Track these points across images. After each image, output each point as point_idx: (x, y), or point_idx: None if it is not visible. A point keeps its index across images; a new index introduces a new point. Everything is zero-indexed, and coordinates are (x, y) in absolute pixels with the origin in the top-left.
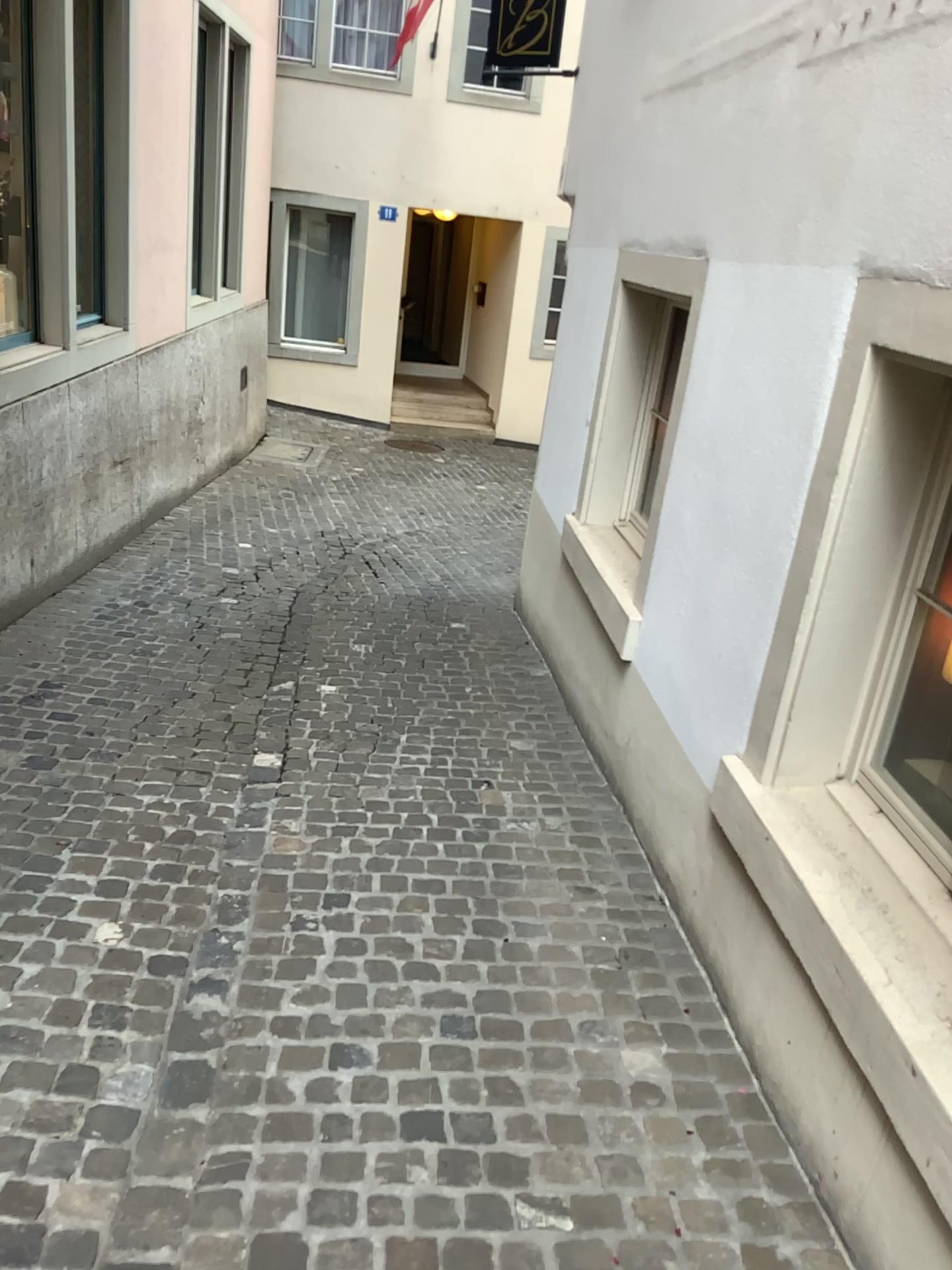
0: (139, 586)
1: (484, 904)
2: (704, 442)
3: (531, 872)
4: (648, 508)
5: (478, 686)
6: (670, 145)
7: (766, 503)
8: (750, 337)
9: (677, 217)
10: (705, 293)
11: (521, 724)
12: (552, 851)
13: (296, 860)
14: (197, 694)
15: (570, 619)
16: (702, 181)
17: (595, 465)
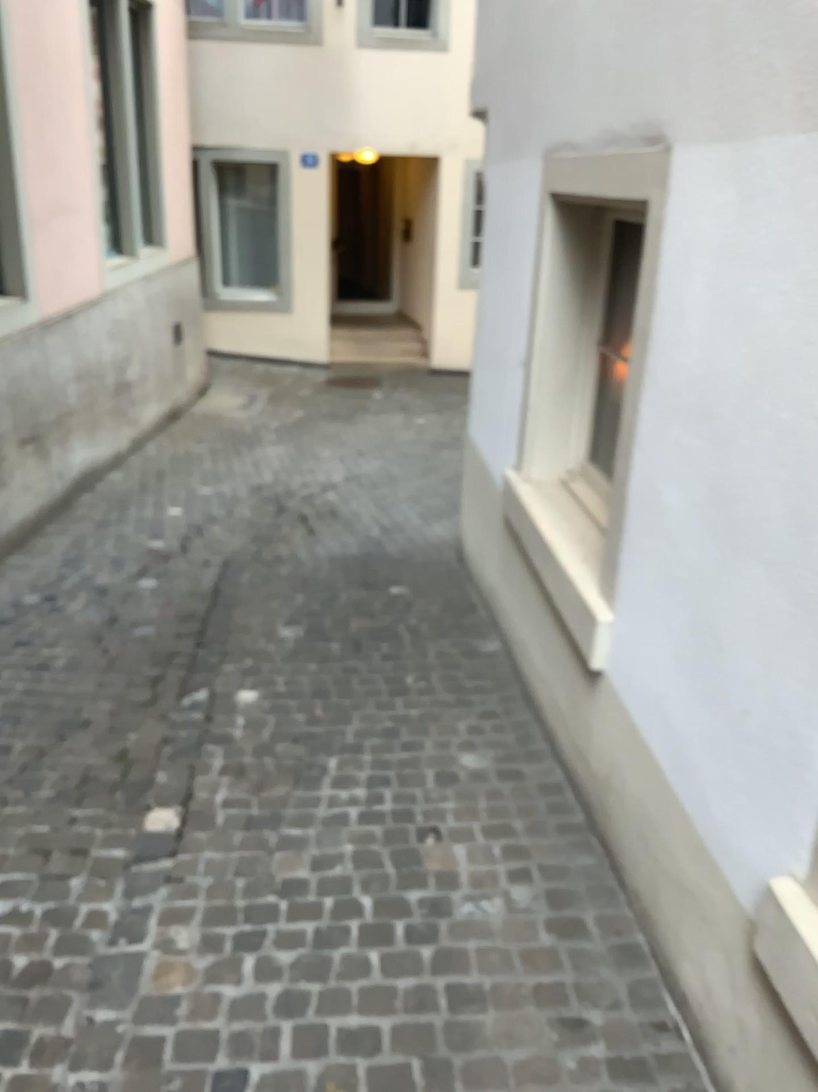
0: (51, 576)
1: (434, 1069)
2: (686, 398)
3: (496, 991)
4: (601, 458)
5: (421, 674)
6: (598, 16)
7: (809, 499)
8: (752, 248)
9: (616, 104)
10: (668, 194)
11: (472, 727)
12: (522, 946)
13: (180, 1005)
14: (94, 720)
15: (519, 589)
16: (649, 48)
17: (533, 409)
